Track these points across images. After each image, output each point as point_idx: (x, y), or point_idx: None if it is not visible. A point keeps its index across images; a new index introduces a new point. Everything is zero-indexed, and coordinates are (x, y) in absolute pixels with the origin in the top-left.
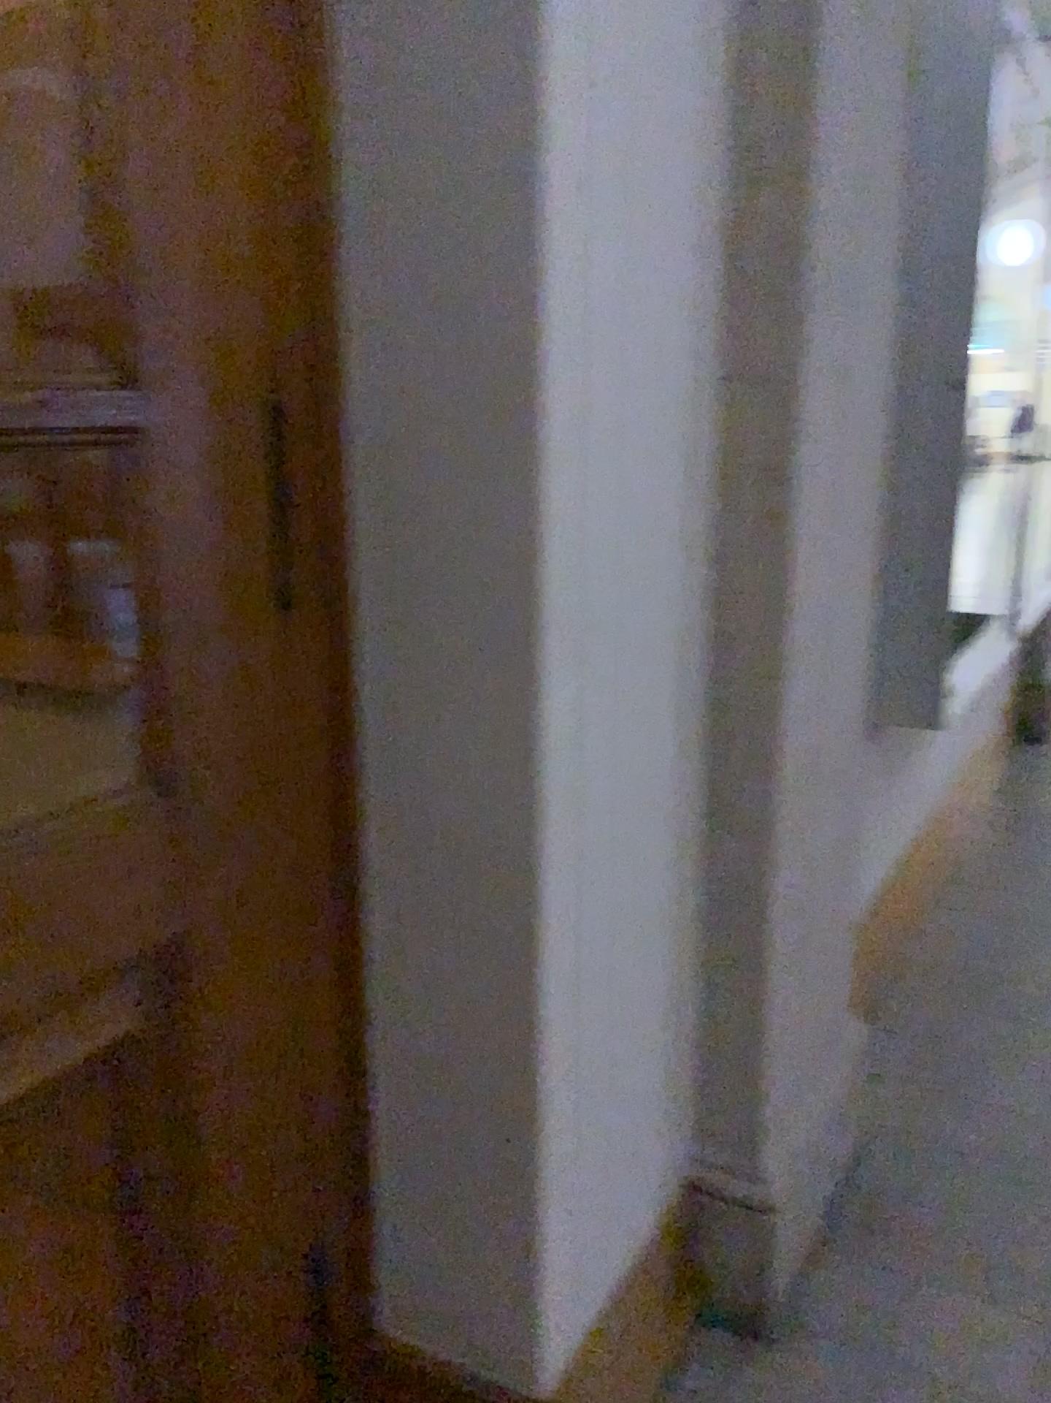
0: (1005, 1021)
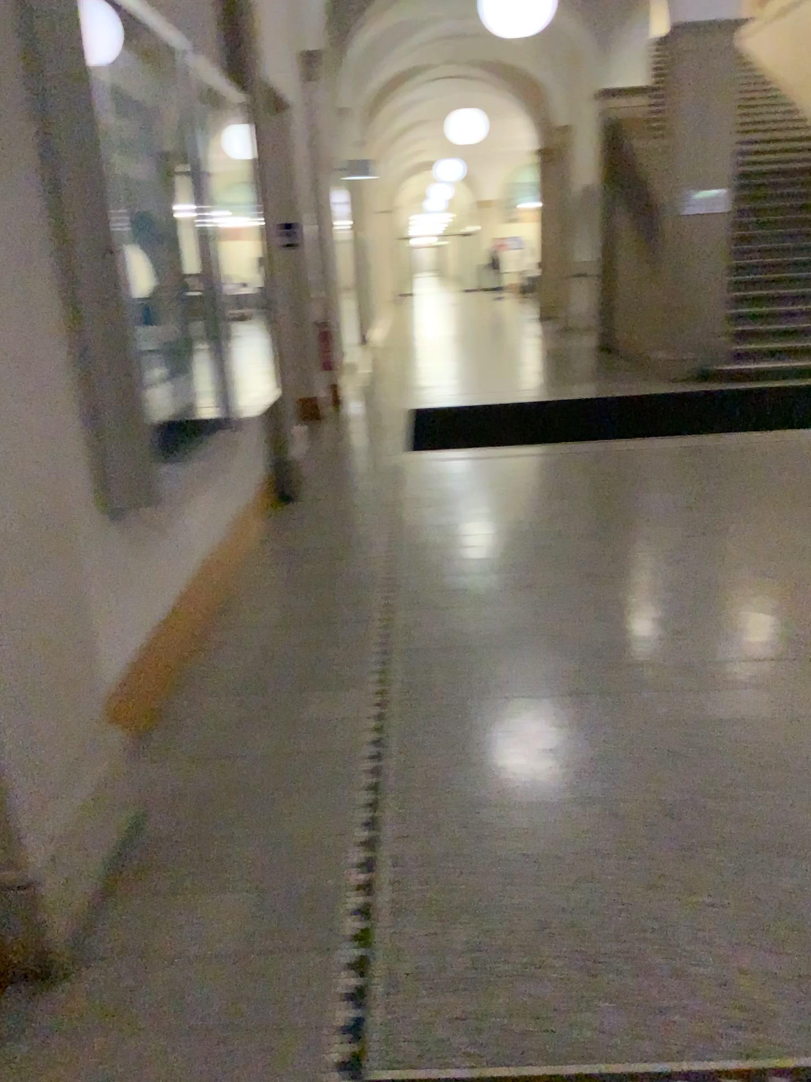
0: (217, 698)
